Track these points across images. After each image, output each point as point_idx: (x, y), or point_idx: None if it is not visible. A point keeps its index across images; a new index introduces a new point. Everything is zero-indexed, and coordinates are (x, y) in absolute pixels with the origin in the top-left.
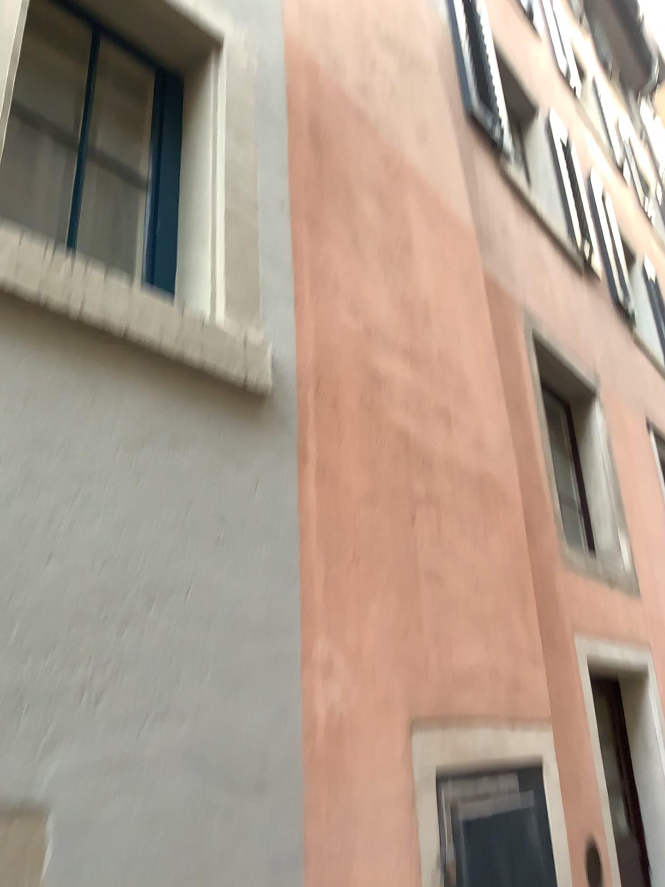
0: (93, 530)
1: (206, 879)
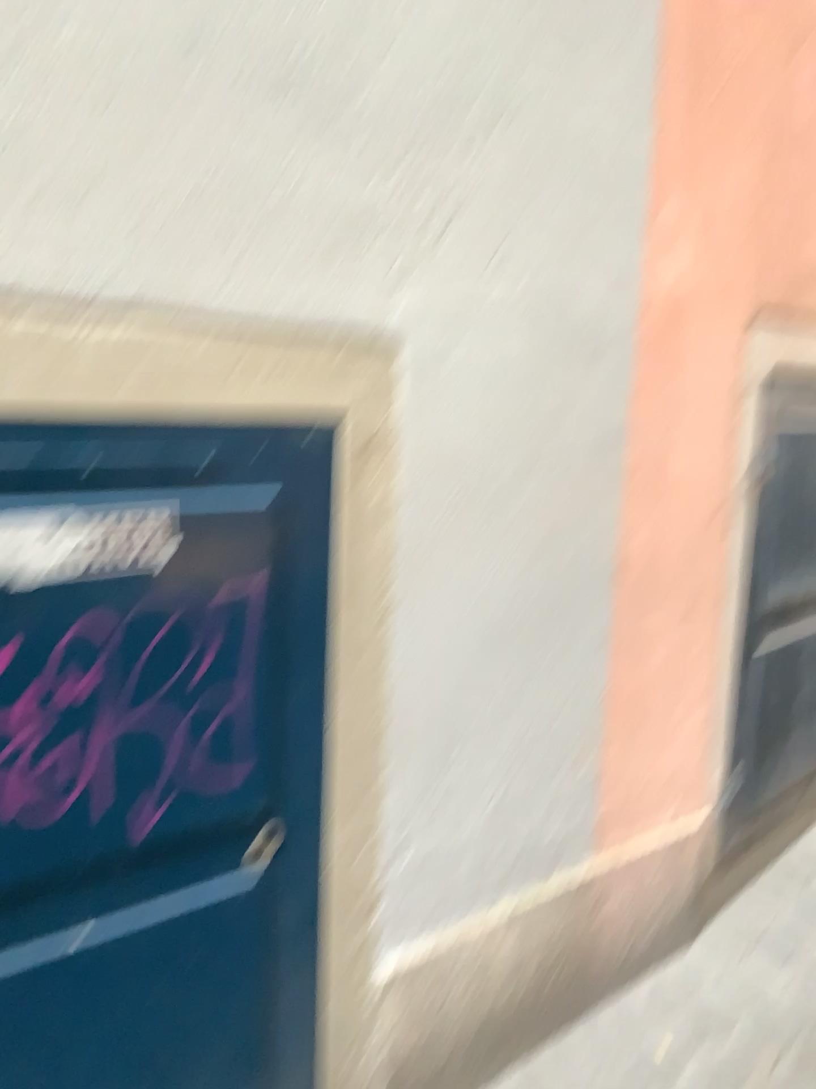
0: (414, 16)
1: (518, 442)
